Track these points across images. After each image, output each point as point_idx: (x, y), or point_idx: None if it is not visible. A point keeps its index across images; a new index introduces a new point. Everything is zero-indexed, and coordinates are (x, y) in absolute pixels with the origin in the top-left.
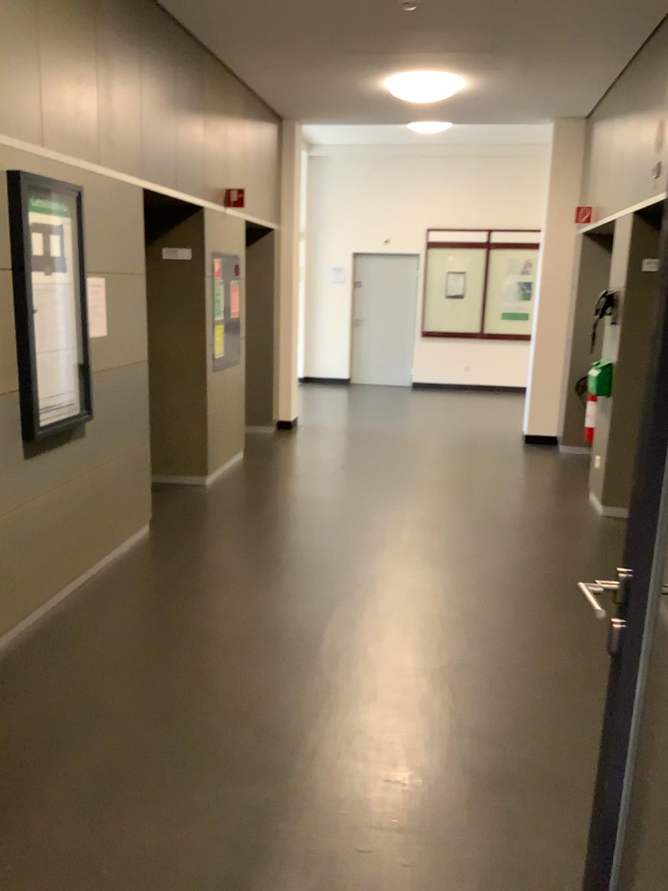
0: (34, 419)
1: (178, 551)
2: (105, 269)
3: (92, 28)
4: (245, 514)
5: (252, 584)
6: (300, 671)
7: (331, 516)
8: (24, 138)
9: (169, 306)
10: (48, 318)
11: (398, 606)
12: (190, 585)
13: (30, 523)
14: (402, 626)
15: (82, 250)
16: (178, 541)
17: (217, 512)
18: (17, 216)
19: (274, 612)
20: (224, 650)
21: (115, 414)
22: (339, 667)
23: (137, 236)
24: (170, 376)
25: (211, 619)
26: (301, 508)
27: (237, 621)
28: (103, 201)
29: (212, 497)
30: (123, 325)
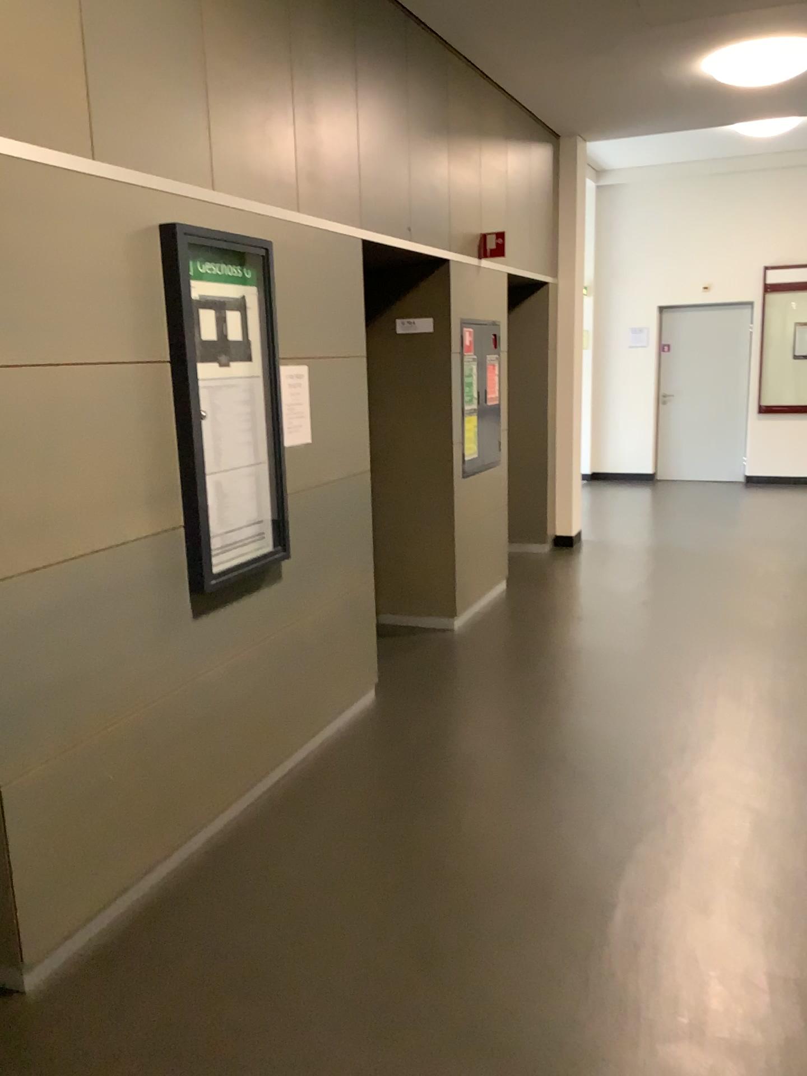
0: (203, 566)
1: (413, 734)
2: (307, 352)
3: (284, 23)
4: (508, 678)
5: (512, 795)
6: (581, 968)
7: (630, 685)
8: (183, 179)
9: (403, 395)
10: (221, 426)
11: (739, 852)
12: (424, 792)
13: (201, 708)
14: (748, 893)
15: (270, 329)
16: (413, 718)
17: (468, 674)
18: (173, 287)
19: (542, 850)
20: (465, 914)
21: (326, 548)
22: (645, 967)
23: (353, 305)
24: (405, 488)
25: (449, 853)
26: (586, 672)
27: (487, 862)
28: (301, 259)
29: (465, 649)
30: (336, 426)
